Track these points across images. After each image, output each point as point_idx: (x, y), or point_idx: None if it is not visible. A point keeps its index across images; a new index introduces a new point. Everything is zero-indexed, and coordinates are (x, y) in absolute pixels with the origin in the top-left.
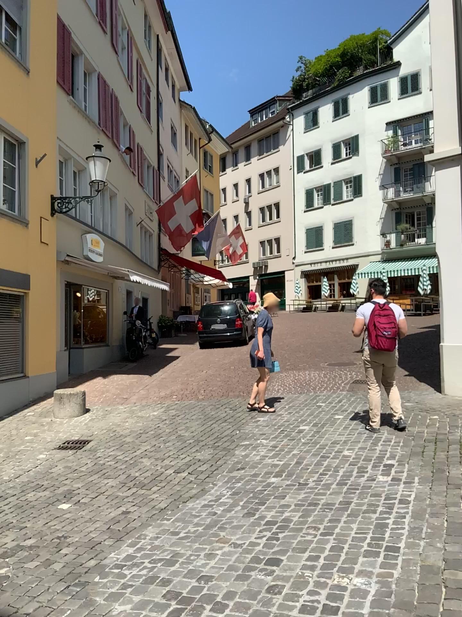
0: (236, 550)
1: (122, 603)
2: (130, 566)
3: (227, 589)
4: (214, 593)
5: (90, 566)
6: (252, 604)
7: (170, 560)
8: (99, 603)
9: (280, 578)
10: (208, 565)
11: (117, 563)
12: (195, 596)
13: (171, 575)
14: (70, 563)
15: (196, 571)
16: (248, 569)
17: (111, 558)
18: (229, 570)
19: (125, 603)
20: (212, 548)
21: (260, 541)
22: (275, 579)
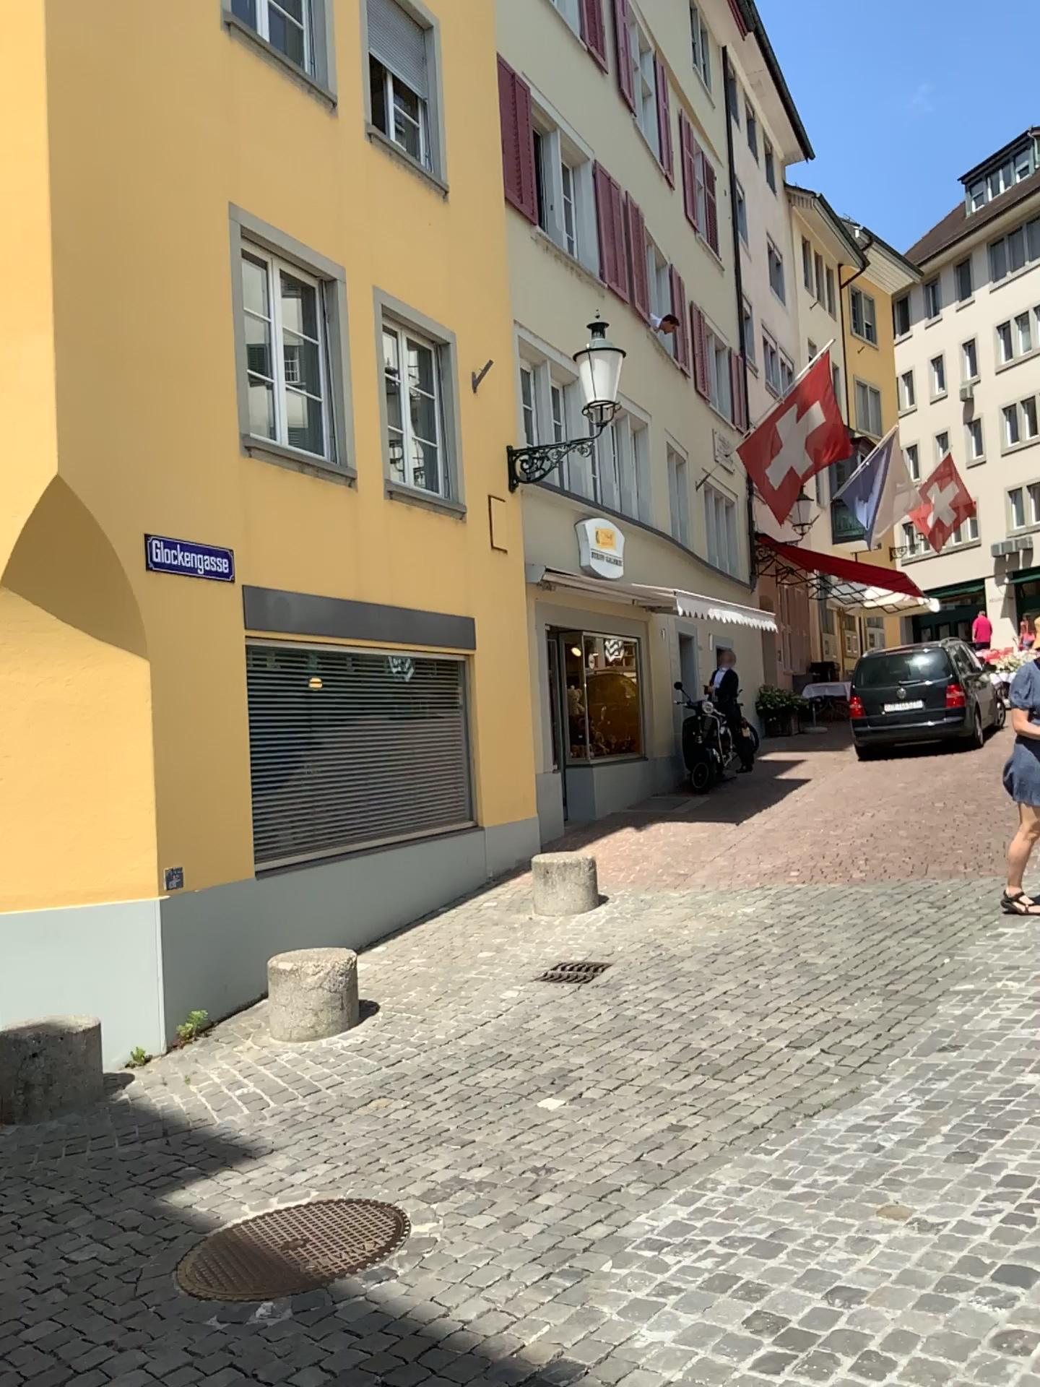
0: (918, 1239)
1: (653, 1325)
2: (674, 1246)
3: (892, 1326)
4: (859, 1333)
5: (590, 1236)
6: (949, 1370)
7: (761, 1245)
8: (605, 1317)
9: (1025, 1319)
10: (849, 1267)
11: (647, 1238)
12: (815, 1334)
13: (761, 1278)
14: (550, 1226)
15: (820, 1275)
16: (946, 1287)
17: (634, 1226)
18: (899, 1283)
19: (658, 1326)
20: (861, 1228)
21: (980, 1225)
22: (1013, 1321)
